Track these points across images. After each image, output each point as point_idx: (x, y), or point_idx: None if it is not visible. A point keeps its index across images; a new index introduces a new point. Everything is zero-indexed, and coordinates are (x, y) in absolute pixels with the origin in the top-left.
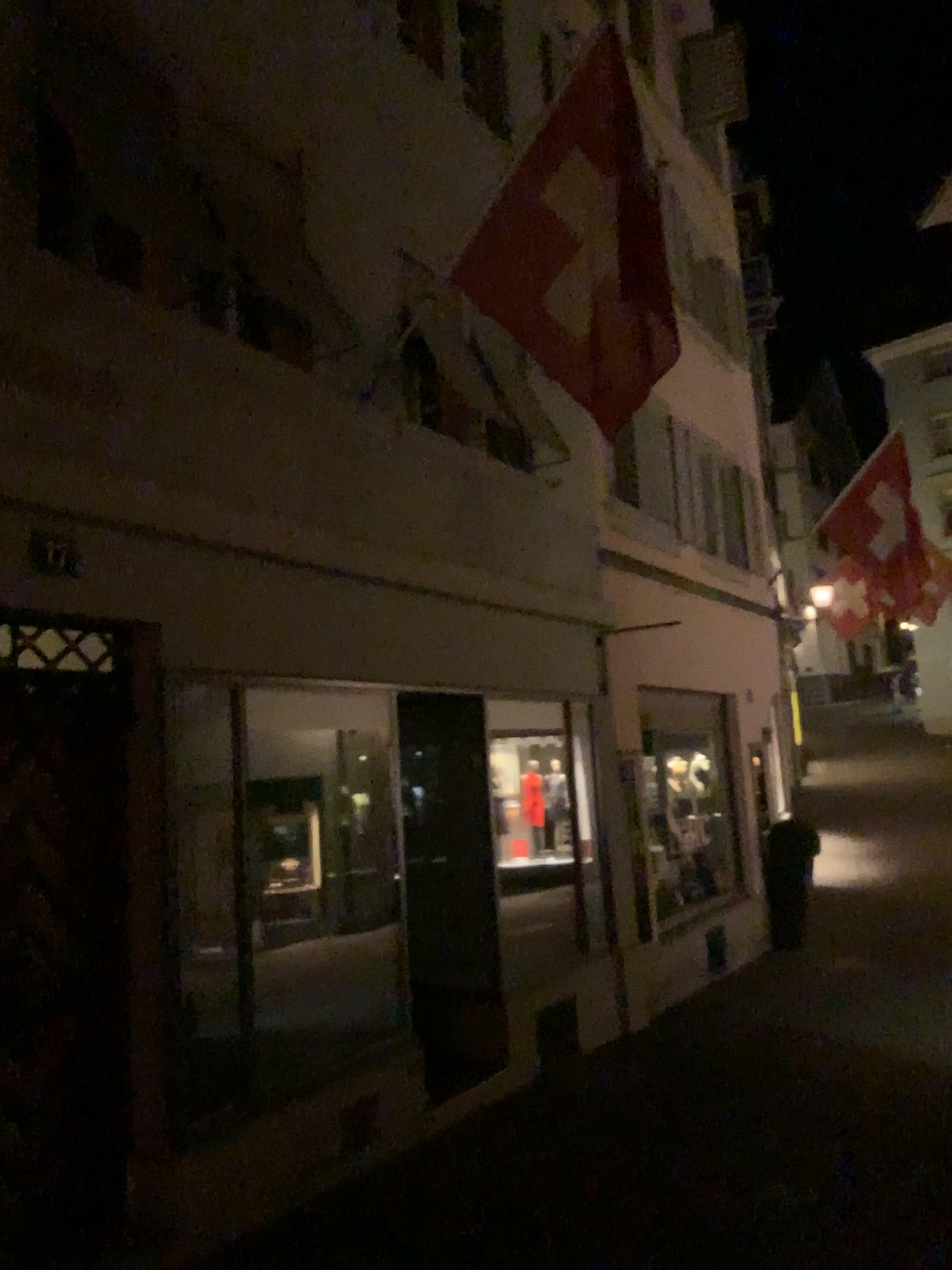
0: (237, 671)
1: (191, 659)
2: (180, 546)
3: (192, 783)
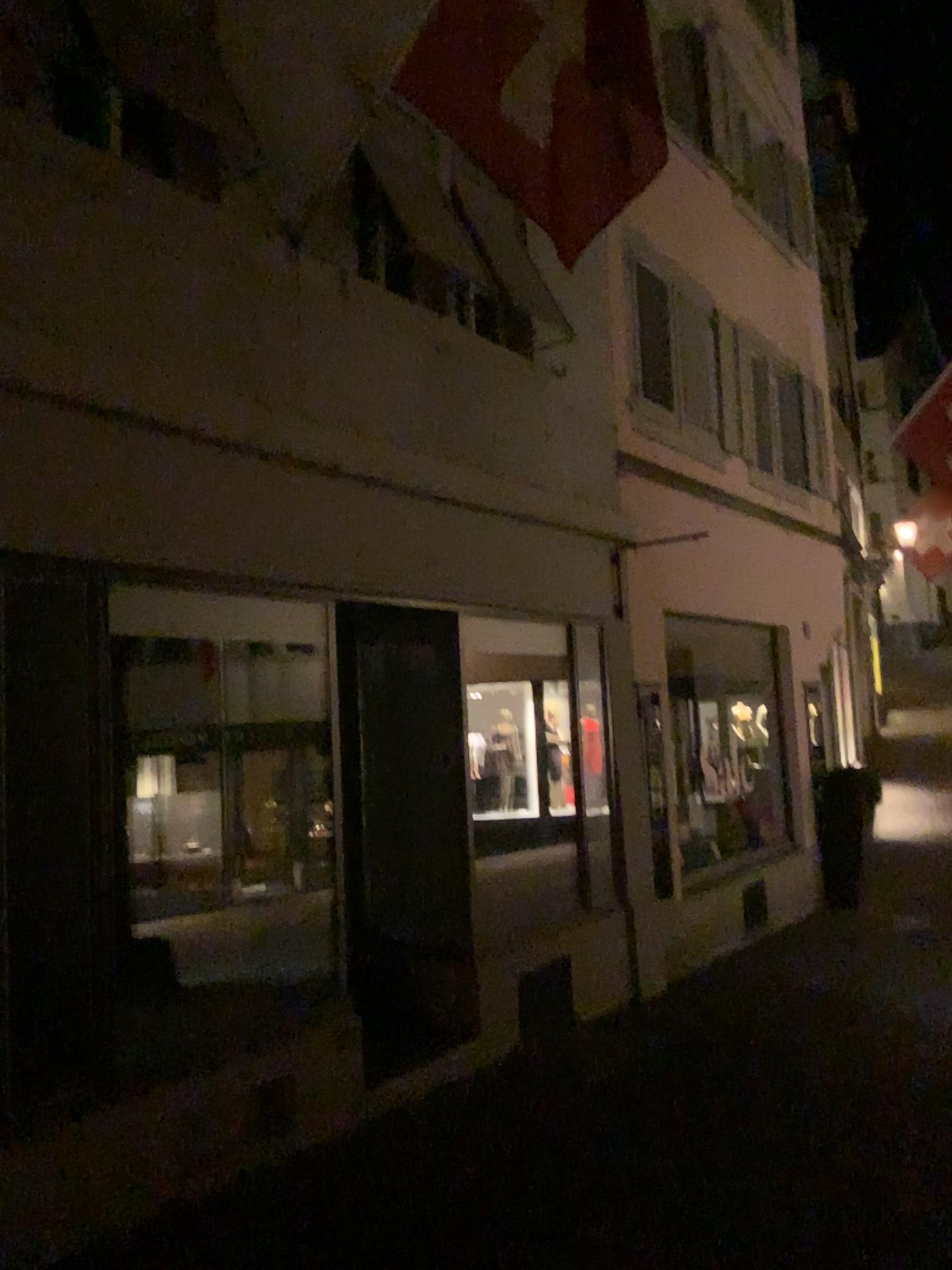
0: (93, 560)
1: (25, 542)
2: (5, 398)
3: (23, 696)
